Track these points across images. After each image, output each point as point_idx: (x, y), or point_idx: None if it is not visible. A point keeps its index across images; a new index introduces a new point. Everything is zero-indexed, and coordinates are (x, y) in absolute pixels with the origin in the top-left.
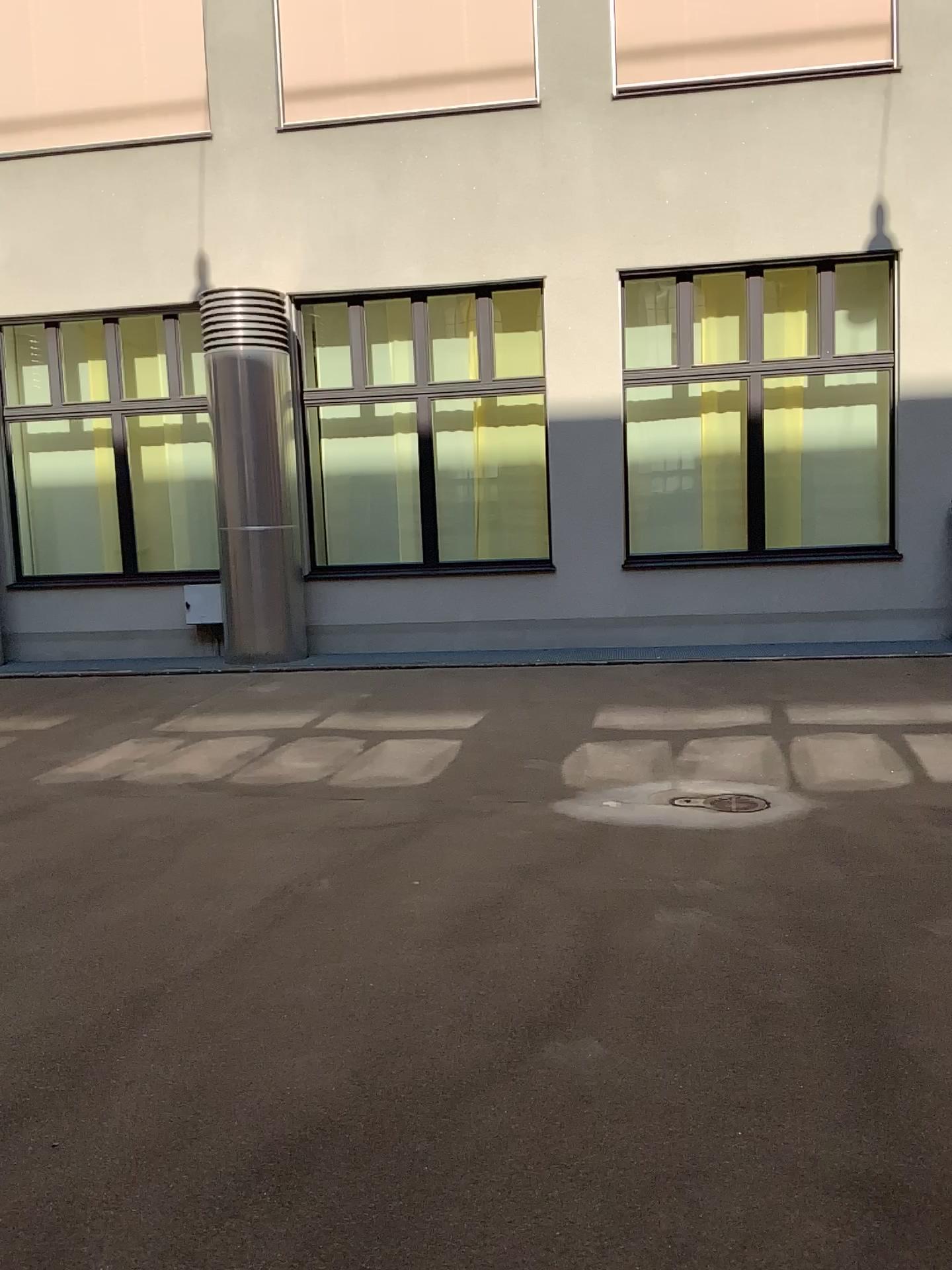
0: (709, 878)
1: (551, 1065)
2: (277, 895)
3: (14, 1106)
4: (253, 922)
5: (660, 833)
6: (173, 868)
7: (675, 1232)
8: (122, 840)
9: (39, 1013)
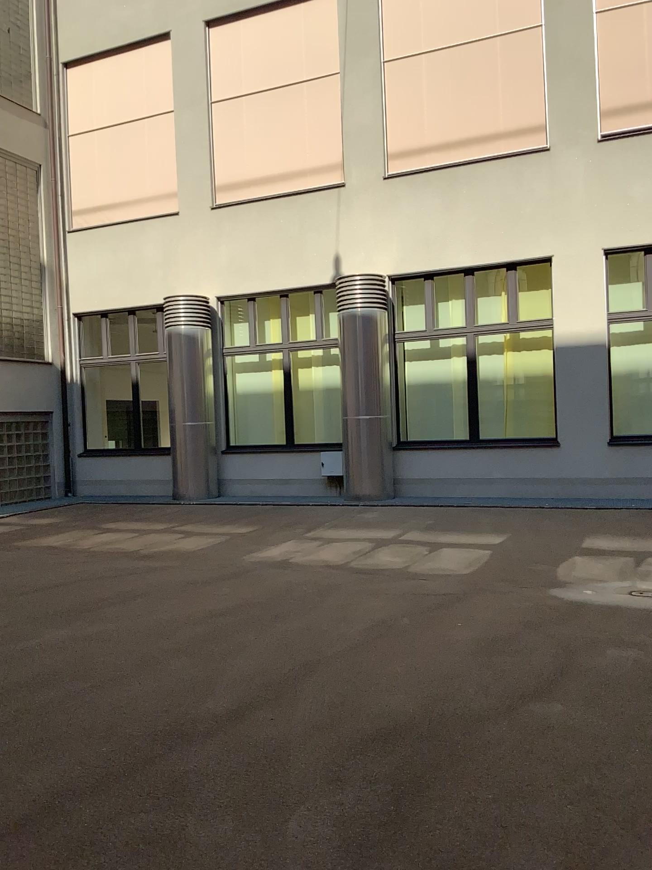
0: (644, 632)
1: (531, 711)
2: (378, 624)
3: (249, 701)
4: (365, 635)
5: (617, 608)
6: (319, 607)
7: (591, 784)
8: (290, 591)
9: (256, 666)
